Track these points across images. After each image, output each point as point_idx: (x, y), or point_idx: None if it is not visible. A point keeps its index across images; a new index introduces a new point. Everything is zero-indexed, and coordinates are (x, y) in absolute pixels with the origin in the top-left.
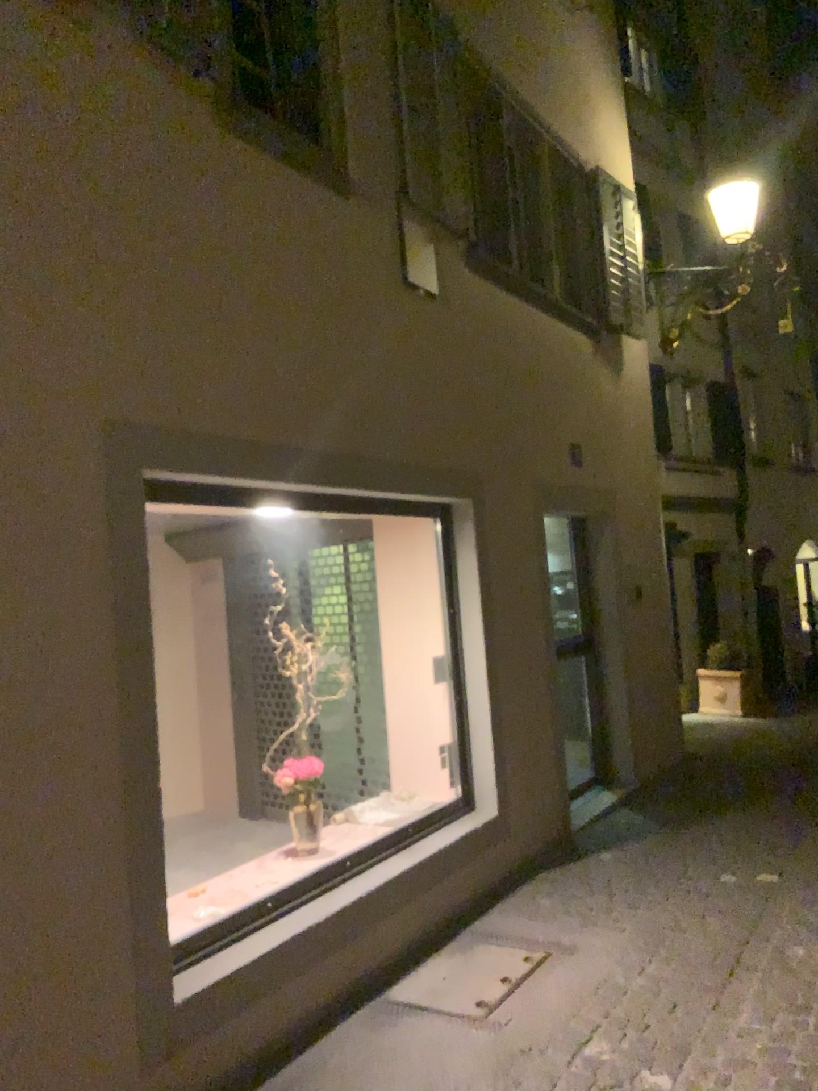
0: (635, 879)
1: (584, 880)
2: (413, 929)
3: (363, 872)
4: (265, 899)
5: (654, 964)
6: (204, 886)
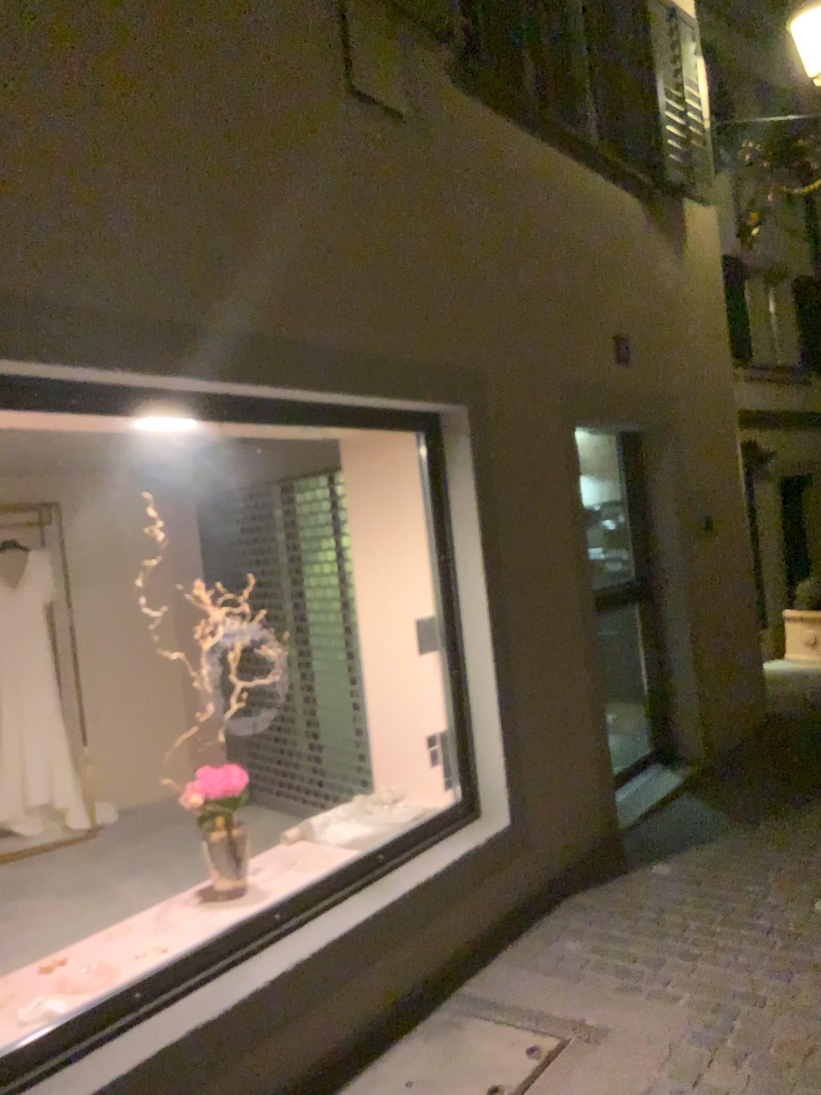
0: (694, 911)
1: (626, 911)
2: (377, 1000)
3: (300, 925)
4: (132, 987)
5: (716, 1074)
6: (69, 953)
